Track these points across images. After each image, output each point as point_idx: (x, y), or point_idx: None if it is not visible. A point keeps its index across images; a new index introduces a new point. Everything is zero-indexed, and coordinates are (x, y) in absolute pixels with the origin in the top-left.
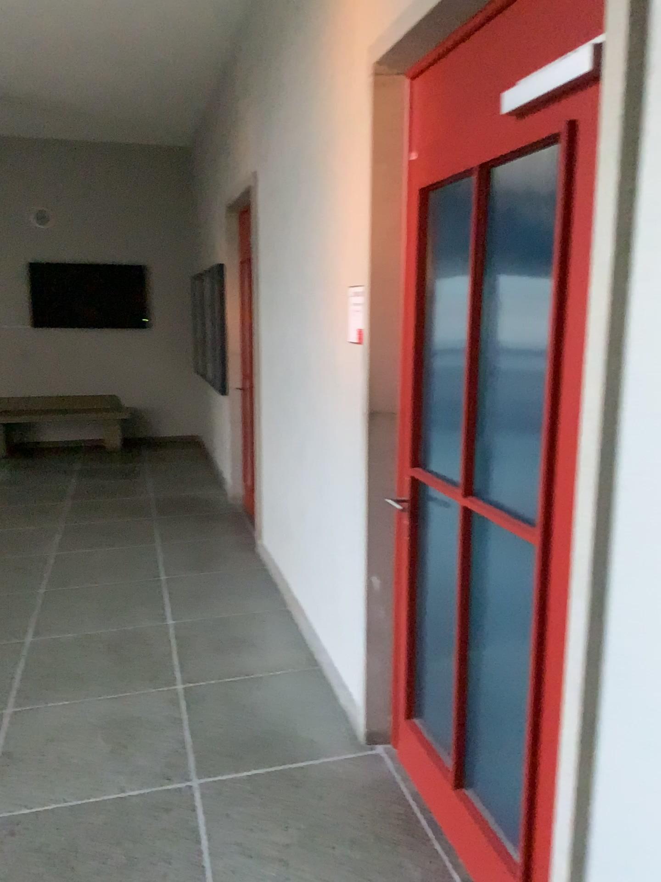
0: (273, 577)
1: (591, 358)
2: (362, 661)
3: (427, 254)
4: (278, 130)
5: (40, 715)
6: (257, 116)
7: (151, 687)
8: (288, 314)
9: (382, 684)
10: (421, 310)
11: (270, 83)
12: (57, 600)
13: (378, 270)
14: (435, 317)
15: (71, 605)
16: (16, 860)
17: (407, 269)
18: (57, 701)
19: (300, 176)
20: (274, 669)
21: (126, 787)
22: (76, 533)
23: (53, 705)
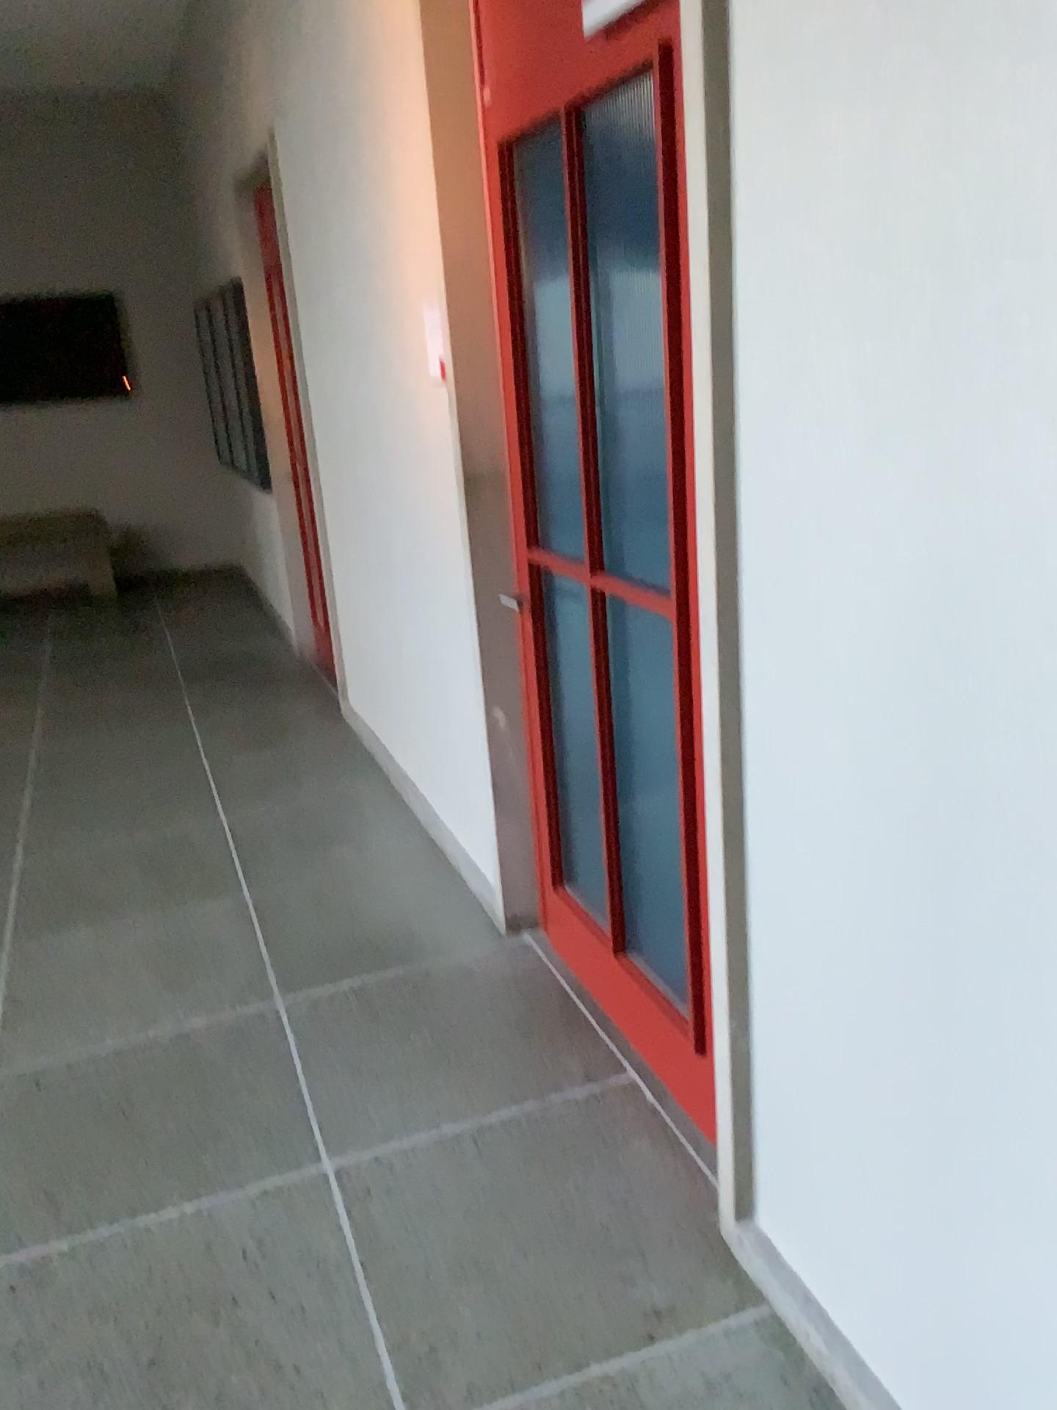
0: (366, 746)
1: (702, 359)
2: (492, 828)
3: (522, 239)
4: (299, 57)
5: (52, 950)
6: (265, 33)
7: (205, 899)
8: (345, 349)
9: (520, 852)
10: (521, 322)
11: None
12: (51, 806)
13: (459, 268)
14: (544, 331)
15: (73, 812)
16: (49, 1111)
17: (494, 263)
18: (74, 930)
19: (339, 131)
20: (376, 859)
21: (185, 1017)
22: (64, 716)
23: (68, 935)
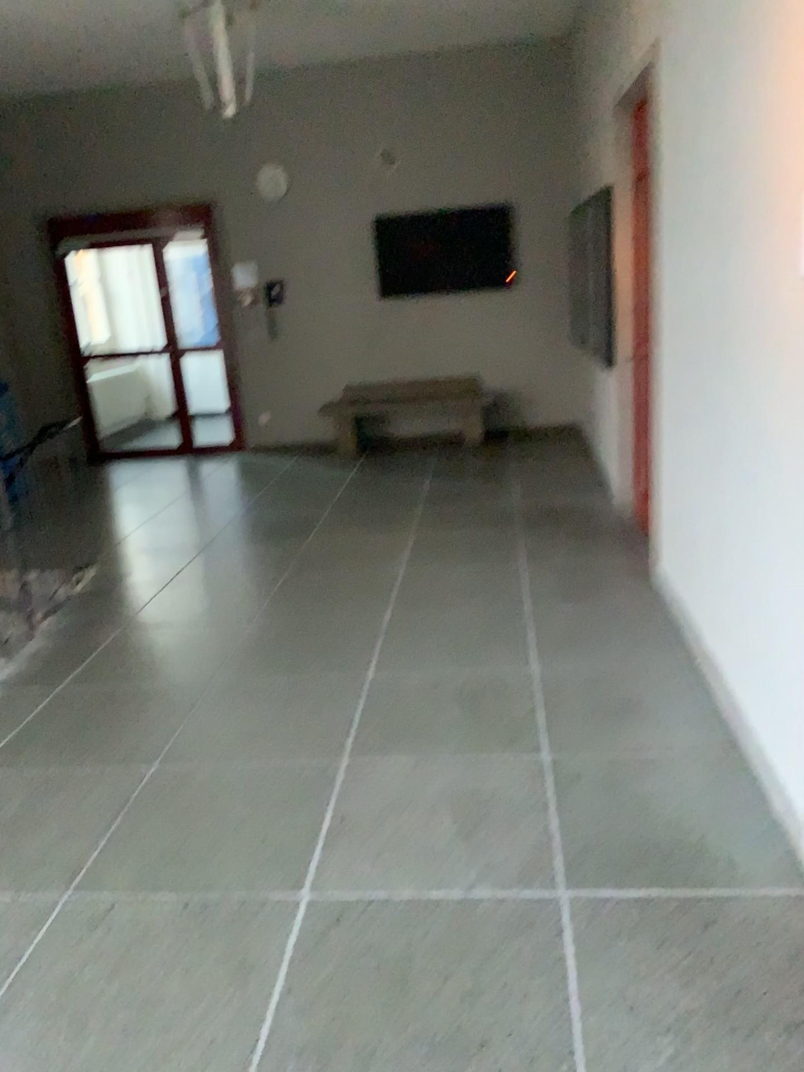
0: (674, 617)
1: None
2: None
3: None
4: None
5: (376, 775)
6: None
7: (508, 754)
8: (701, 248)
9: None
10: None
11: None
12: (401, 630)
13: None
14: None
15: (416, 638)
16: (340, 958)
17: None
18: (396, 759)
19: (724, 32)
20: (673, 748)
21: (472, 887)
22: (426, 547)
23: (391, 763)
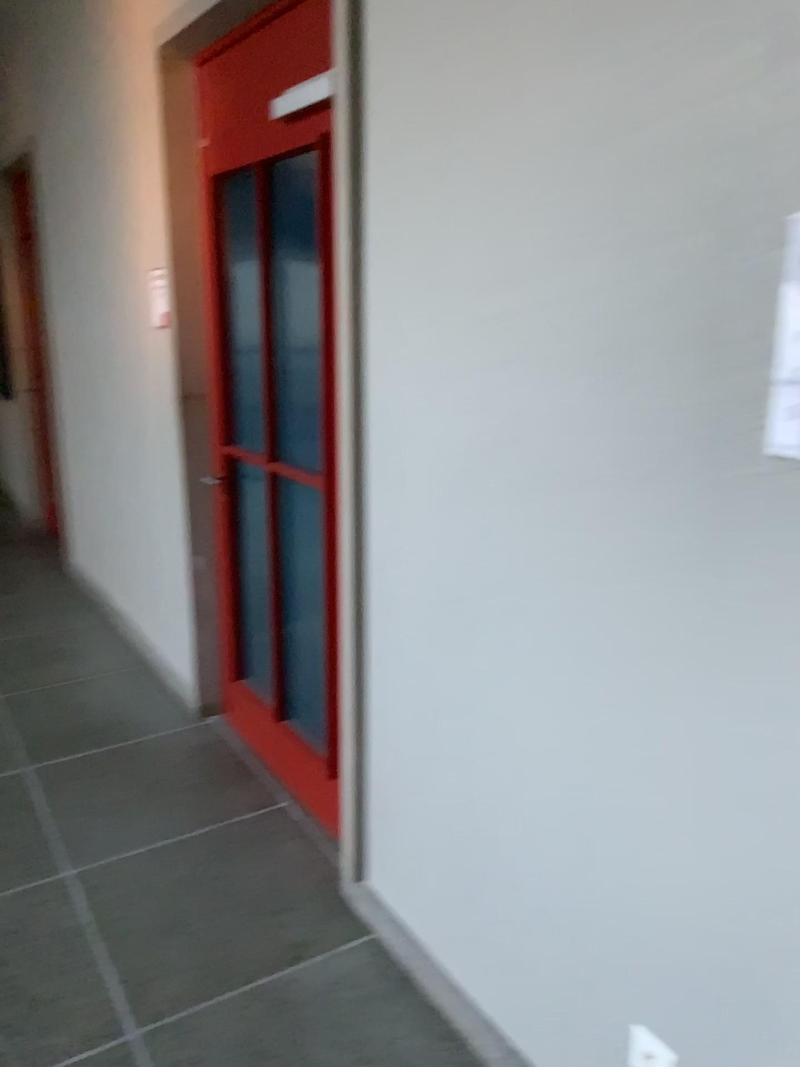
0: (88, 592)
1: (343, 328)
2: (188, 644)
3: (224, 239)
4: (57, 89)
5: None
6: (29, 67)
7: None
8: (84, 300)
9: (209, 659)
10: (222, 294)
11: (42, 30)
12: None
13: (178, 254)
14: (237, 300)
15: None
16: None
17: (205, 253)
18: None
19: (88, 147)
20: (98, 670)
21: None
22: None
23: None
